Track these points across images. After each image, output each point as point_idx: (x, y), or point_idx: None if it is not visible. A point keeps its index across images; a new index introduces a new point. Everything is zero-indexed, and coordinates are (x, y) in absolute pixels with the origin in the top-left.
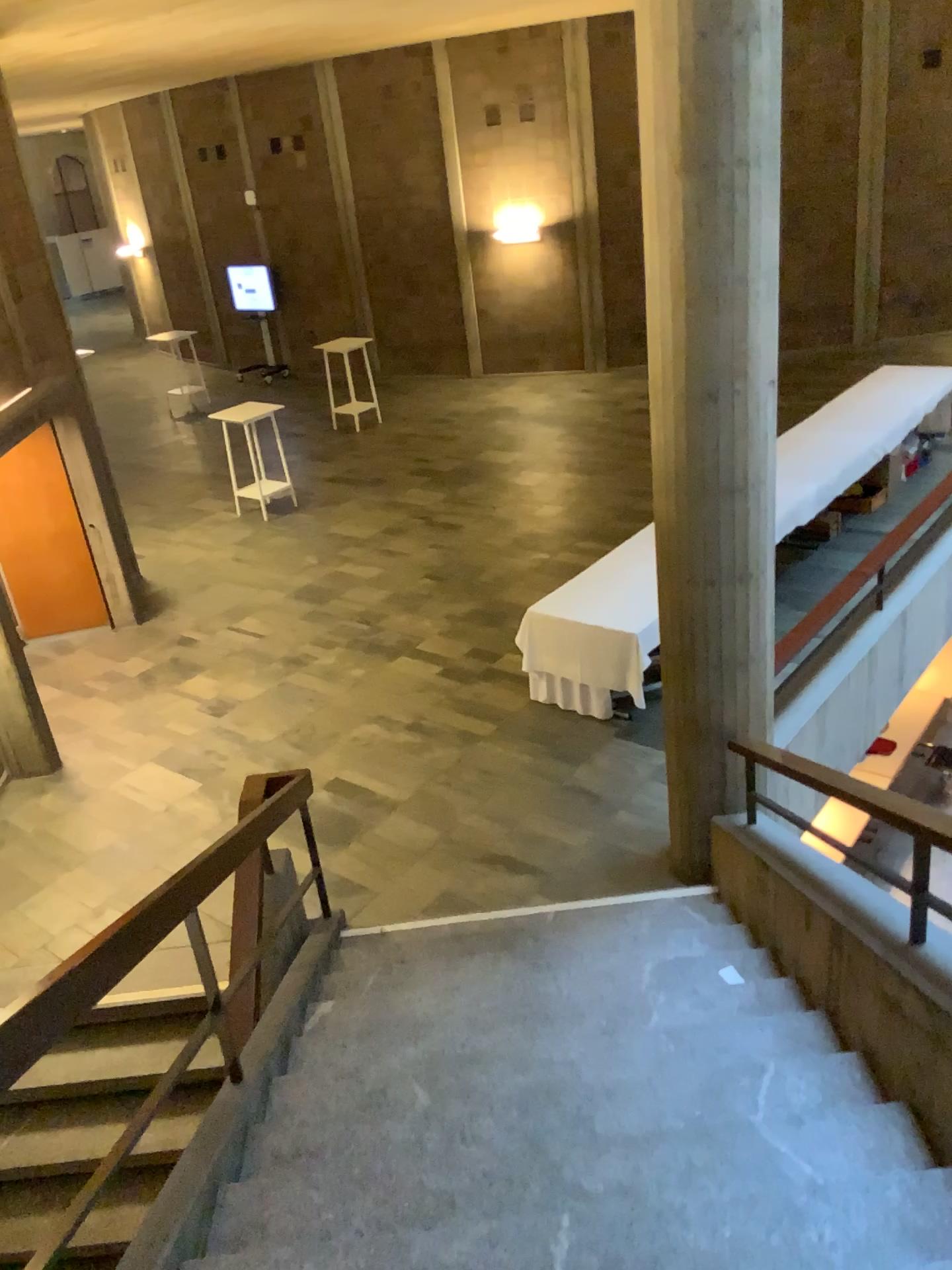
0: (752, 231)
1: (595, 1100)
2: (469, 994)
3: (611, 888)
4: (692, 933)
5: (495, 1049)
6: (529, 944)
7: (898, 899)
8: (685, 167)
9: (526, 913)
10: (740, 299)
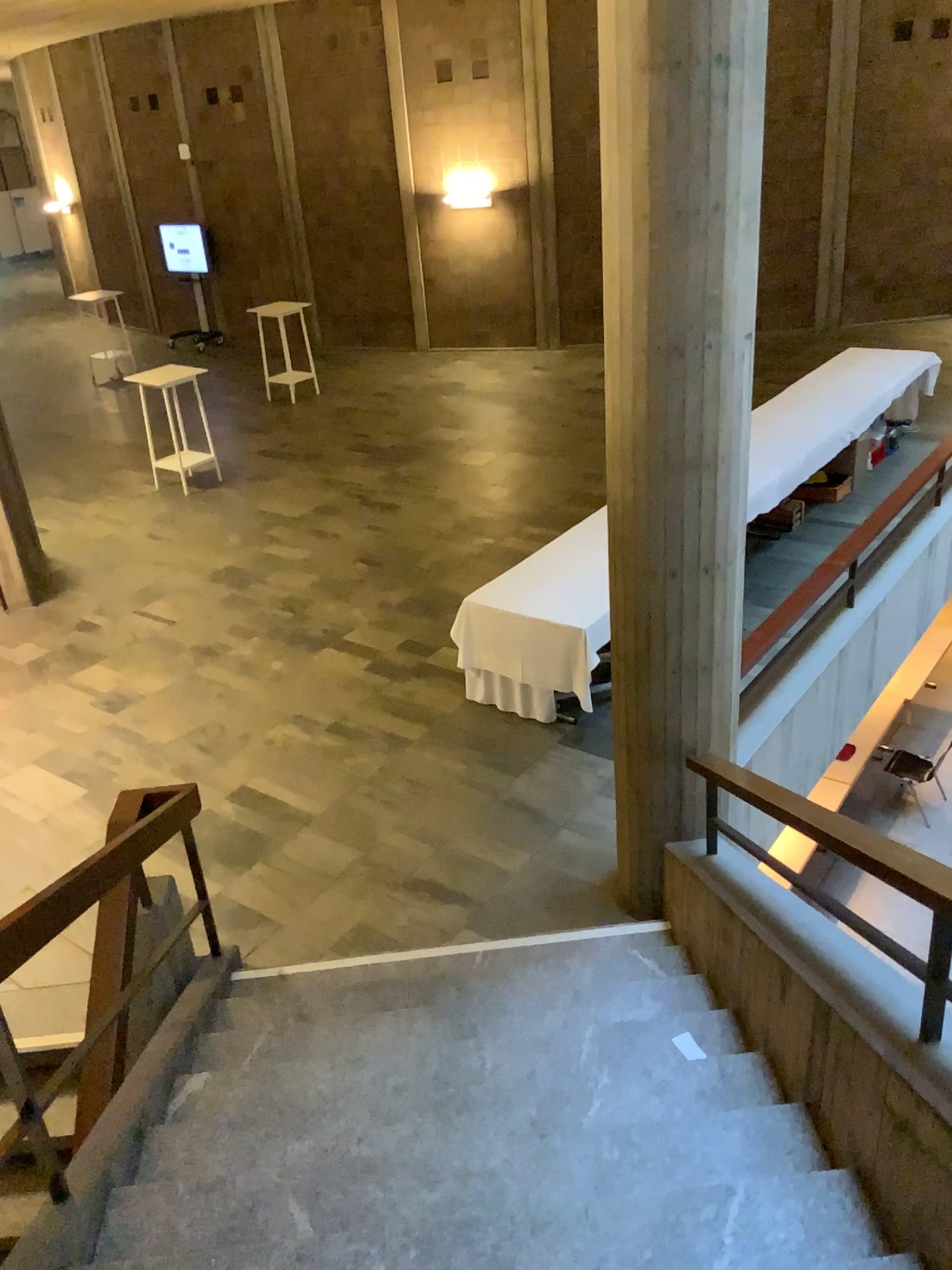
0: (728, 150)
1: (515, 1227)
2: (373, 1062)
3: (549, 920)
4: (640, 980)
5: (397, 1143)
6: (450, 992)
7: (895, 968)
8: (650, 68)
9: (450, 951)
10: (711, 234)
